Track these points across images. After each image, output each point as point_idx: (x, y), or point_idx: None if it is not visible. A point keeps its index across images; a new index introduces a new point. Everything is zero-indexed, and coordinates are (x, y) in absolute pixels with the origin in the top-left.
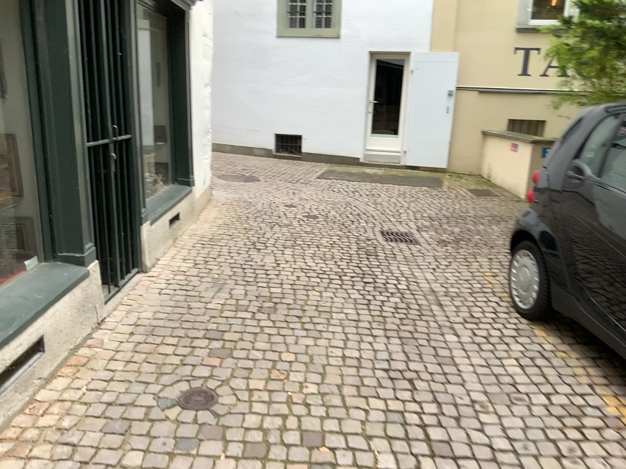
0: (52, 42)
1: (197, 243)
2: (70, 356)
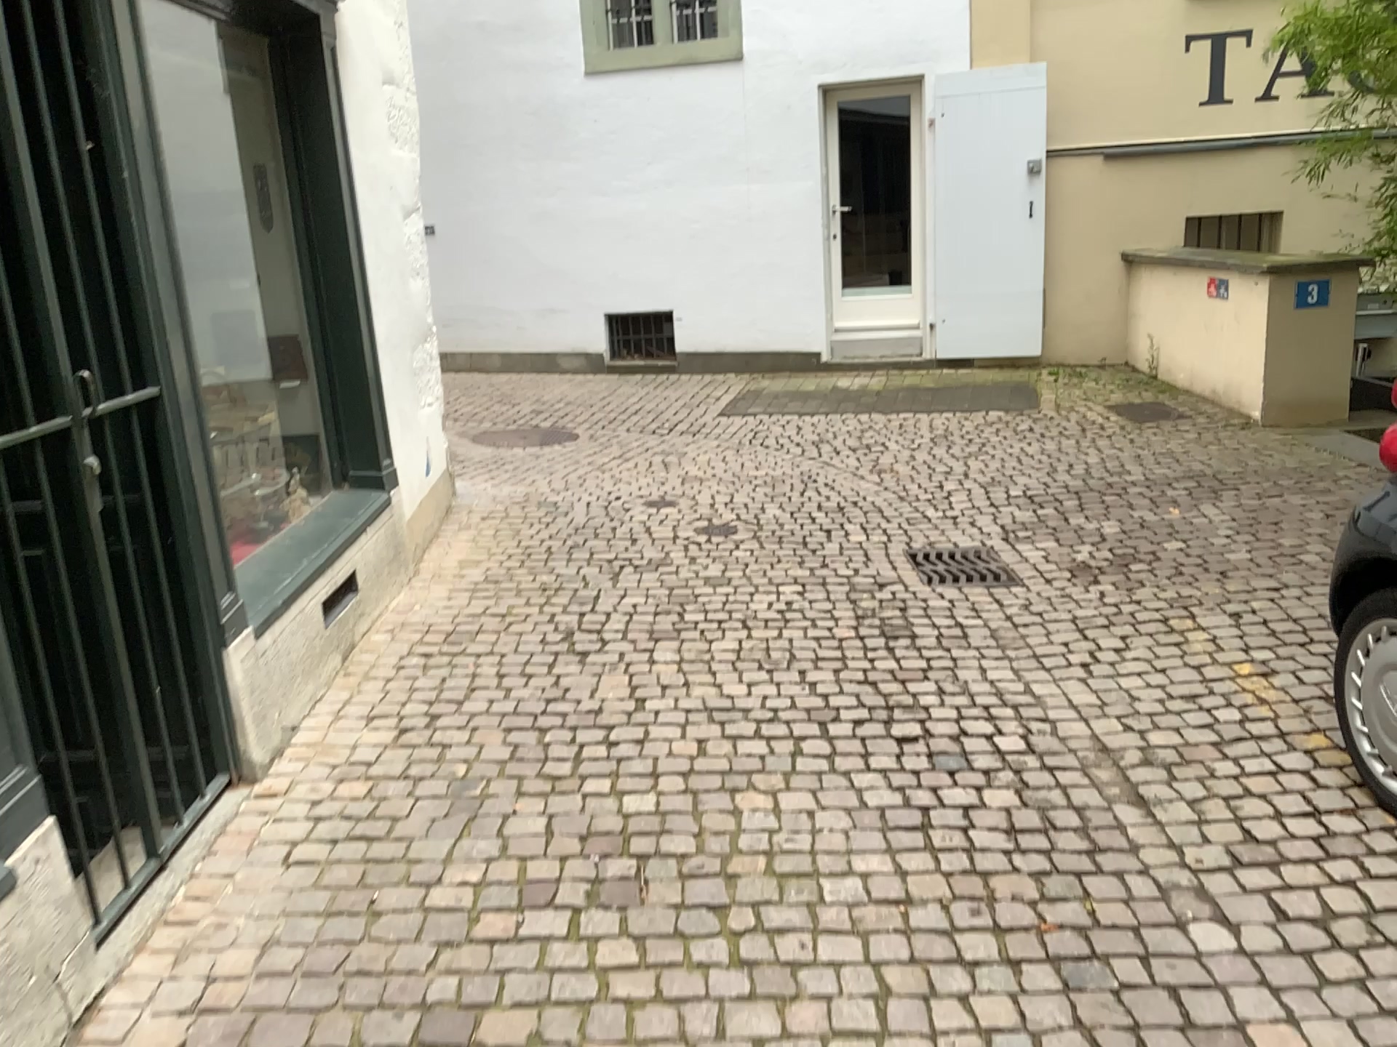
0: None
1: (413, 651)
2: None
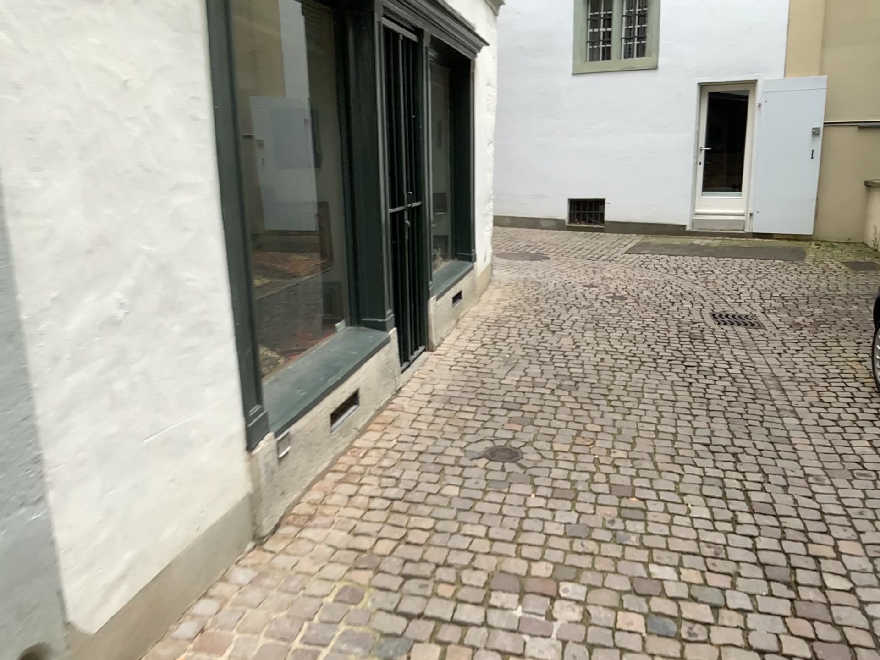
0: (363, 111)
1: (482, 324)
2: (376, 416)
